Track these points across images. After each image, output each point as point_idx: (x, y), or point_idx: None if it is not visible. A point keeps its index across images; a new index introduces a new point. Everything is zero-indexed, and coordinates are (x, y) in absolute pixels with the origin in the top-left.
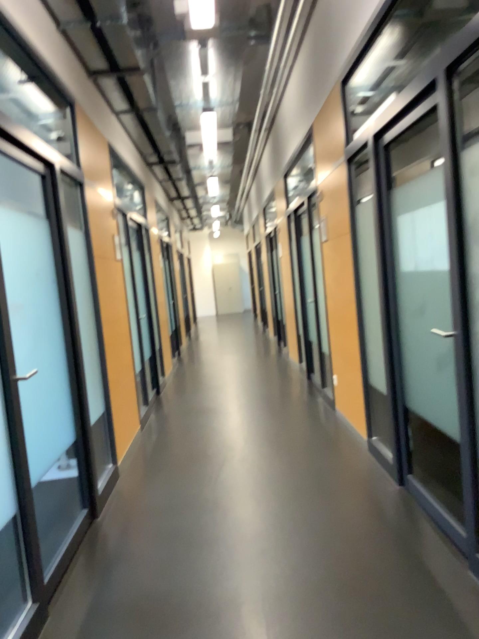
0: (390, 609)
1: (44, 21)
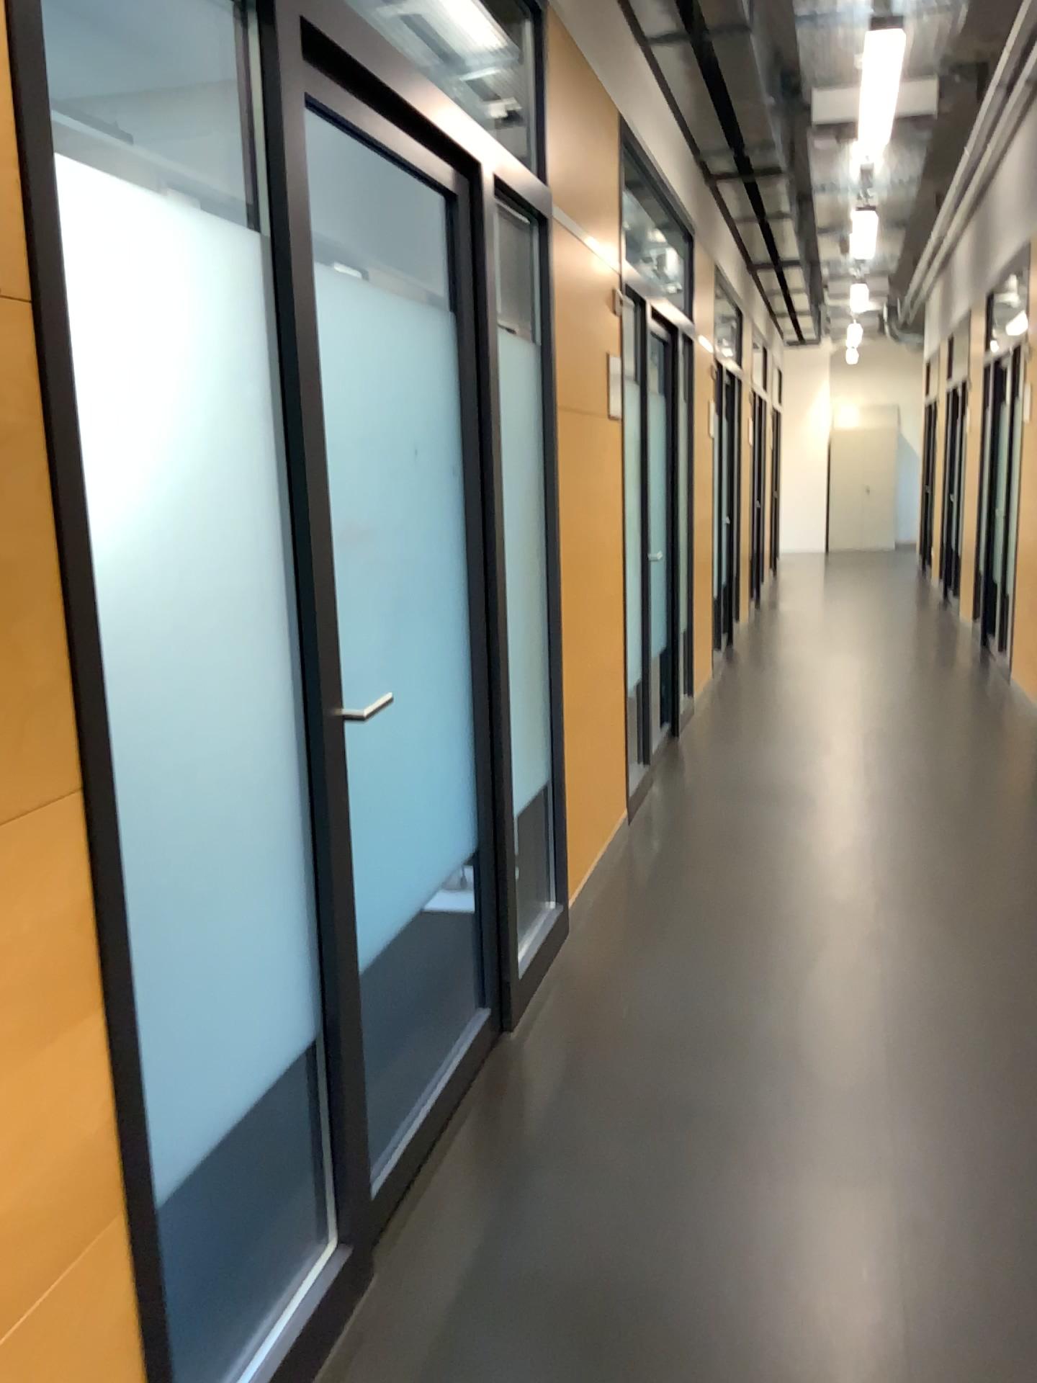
0: None
1: None
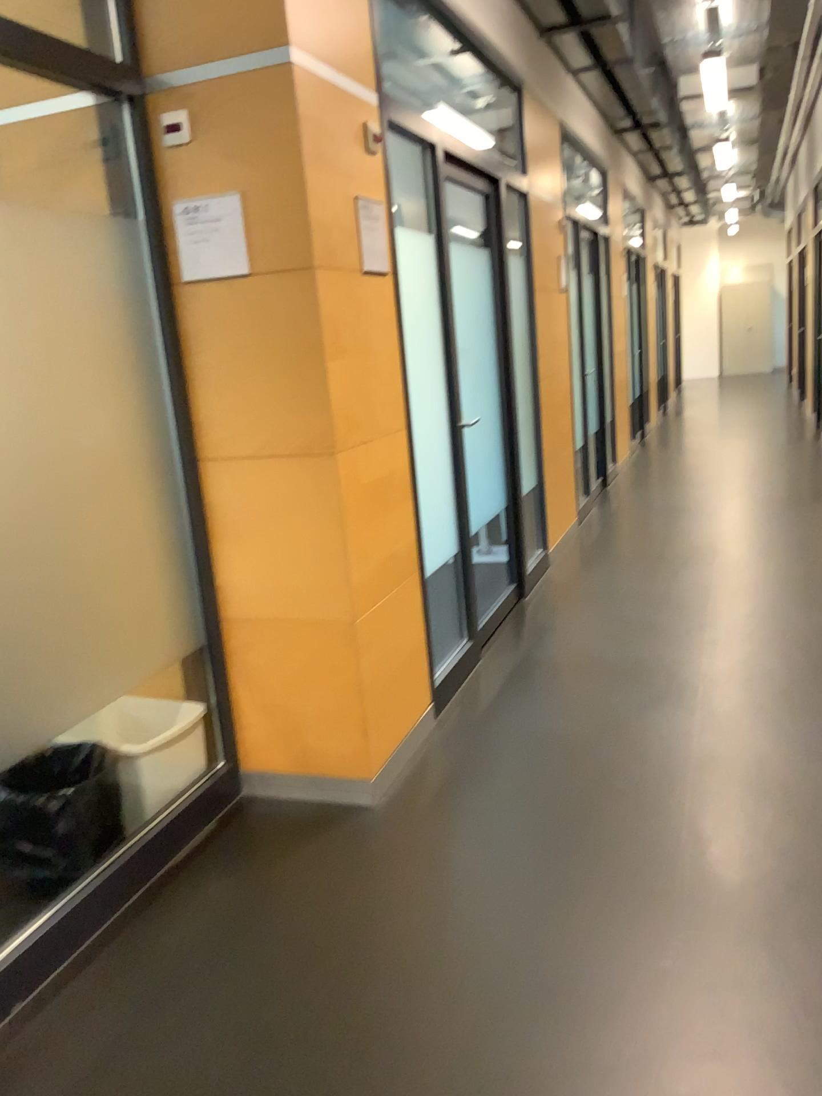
0: None
1: None
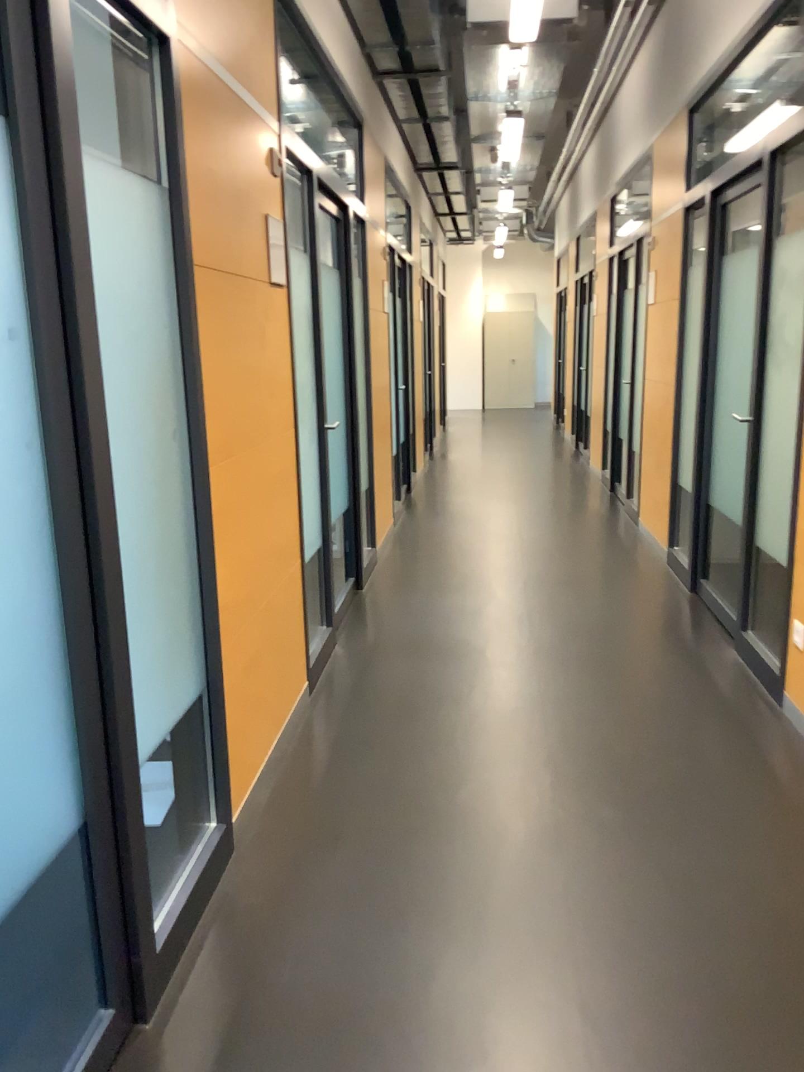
0: None
1: None
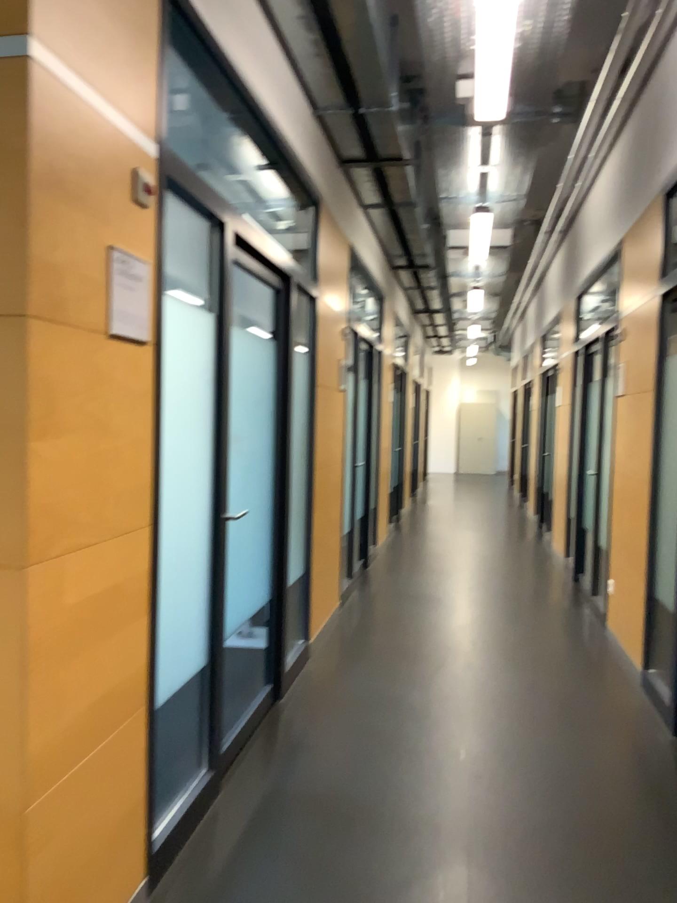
0: (629, 873)
1: (302, 110)
